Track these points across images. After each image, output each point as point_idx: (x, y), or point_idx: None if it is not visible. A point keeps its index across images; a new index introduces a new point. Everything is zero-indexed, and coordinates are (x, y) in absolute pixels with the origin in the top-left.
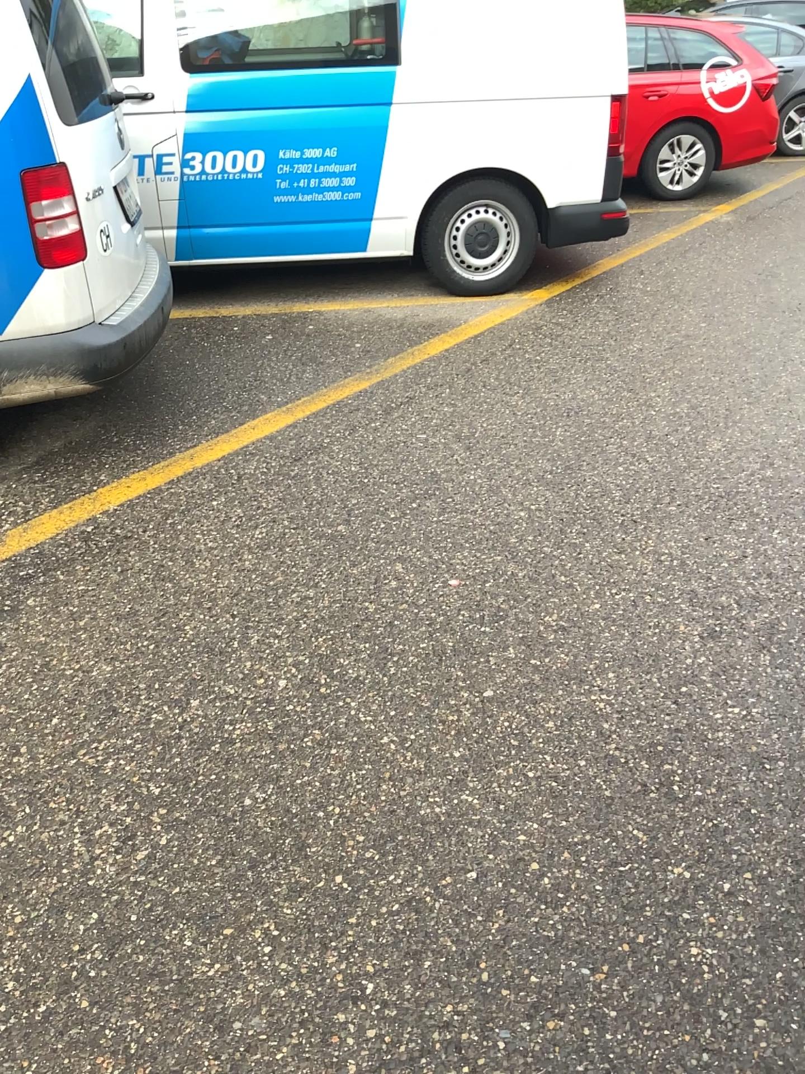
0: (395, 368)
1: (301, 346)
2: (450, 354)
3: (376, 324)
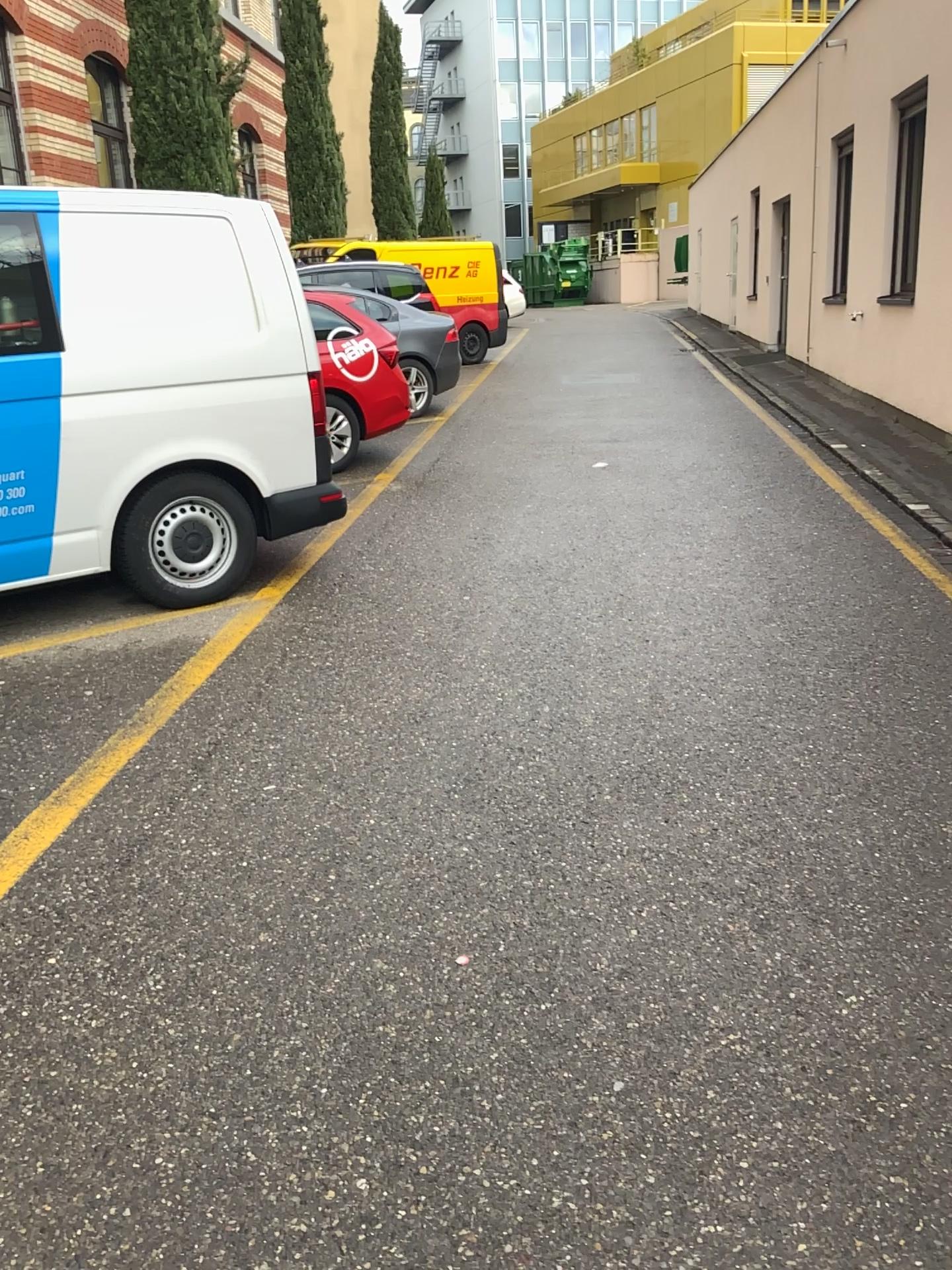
0: (163, 708)
1: (10, 709)
2: (219, 678)
3: (95, 661)
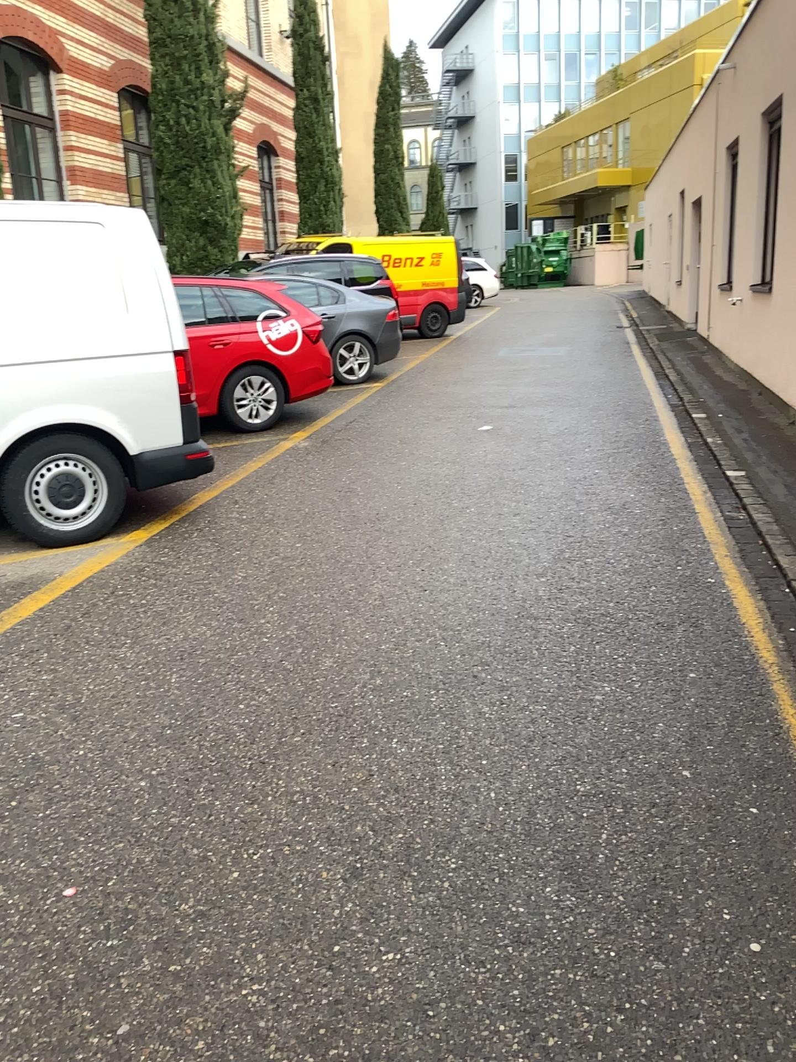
0: None
1: None
2: (46, 612)
3: None
